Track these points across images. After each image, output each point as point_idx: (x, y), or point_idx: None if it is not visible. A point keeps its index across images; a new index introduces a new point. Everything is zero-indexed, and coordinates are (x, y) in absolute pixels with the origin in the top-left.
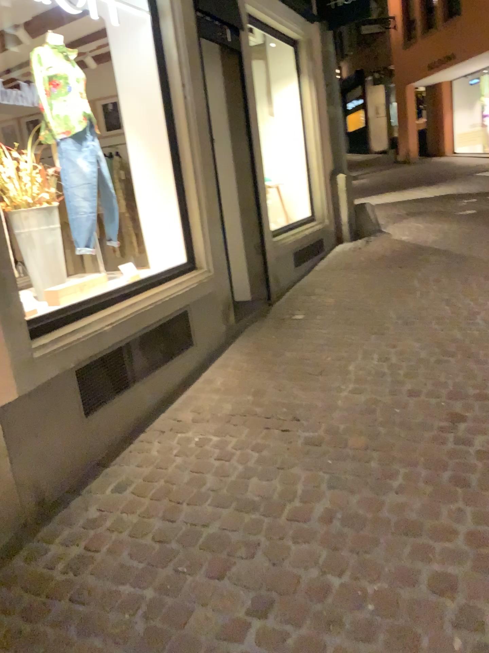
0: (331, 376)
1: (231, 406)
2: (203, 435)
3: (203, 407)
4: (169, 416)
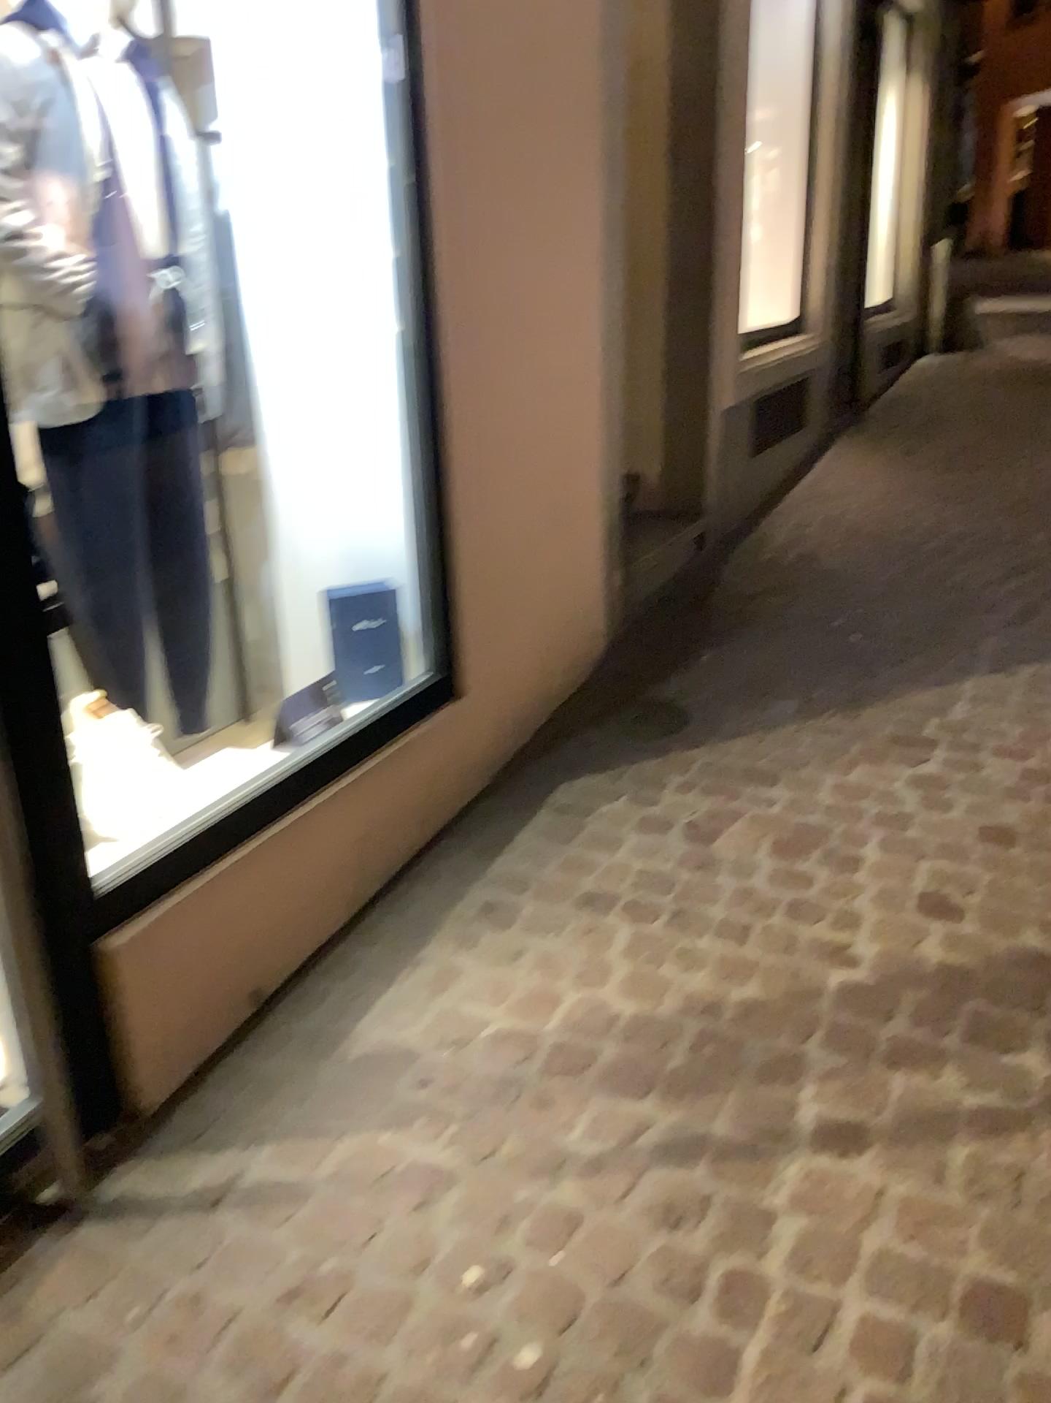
0: (998, 468)
1: (886, 483)
2: (868, 500)
3: (847, 485)
4: (812, 488)
